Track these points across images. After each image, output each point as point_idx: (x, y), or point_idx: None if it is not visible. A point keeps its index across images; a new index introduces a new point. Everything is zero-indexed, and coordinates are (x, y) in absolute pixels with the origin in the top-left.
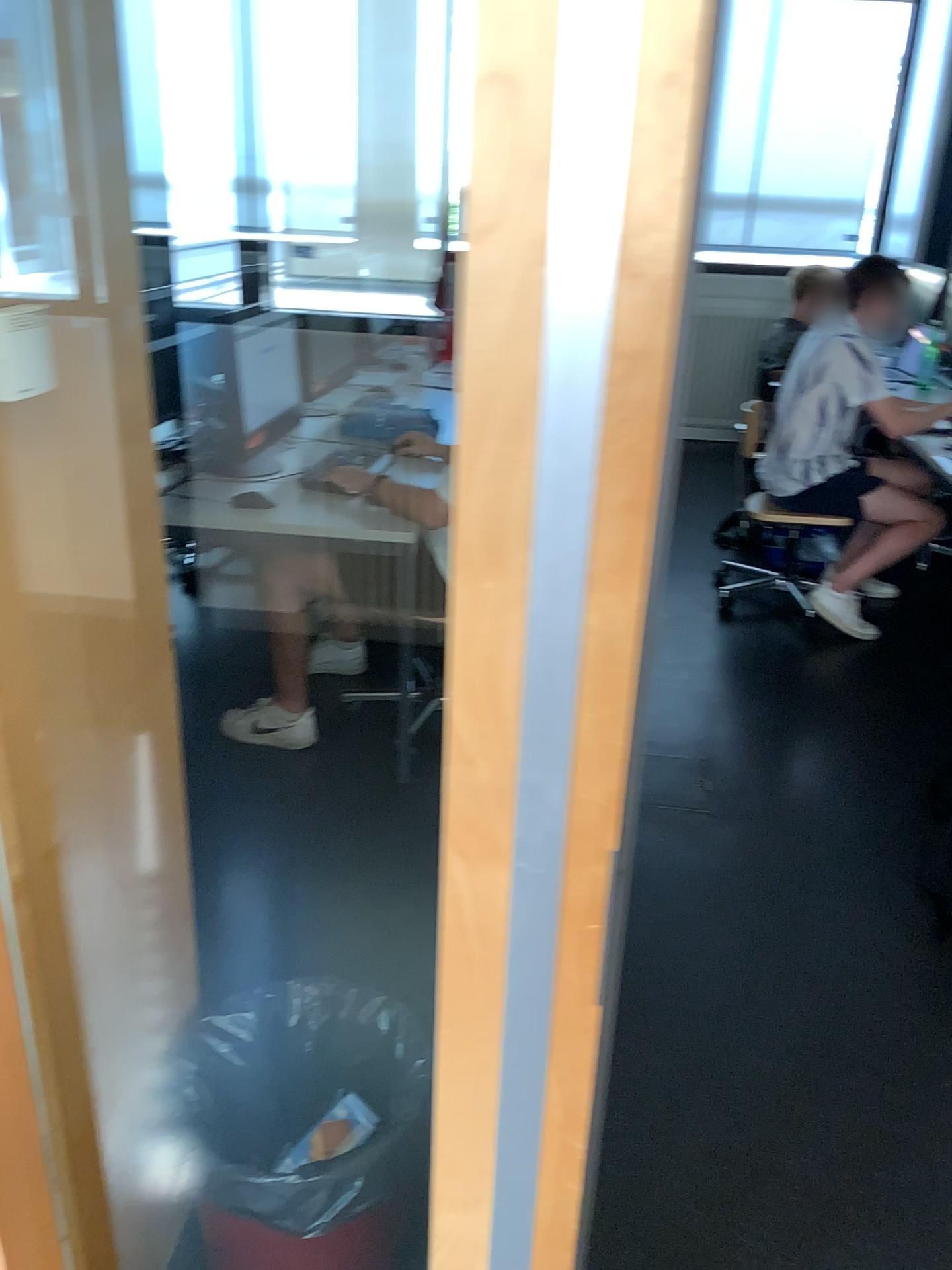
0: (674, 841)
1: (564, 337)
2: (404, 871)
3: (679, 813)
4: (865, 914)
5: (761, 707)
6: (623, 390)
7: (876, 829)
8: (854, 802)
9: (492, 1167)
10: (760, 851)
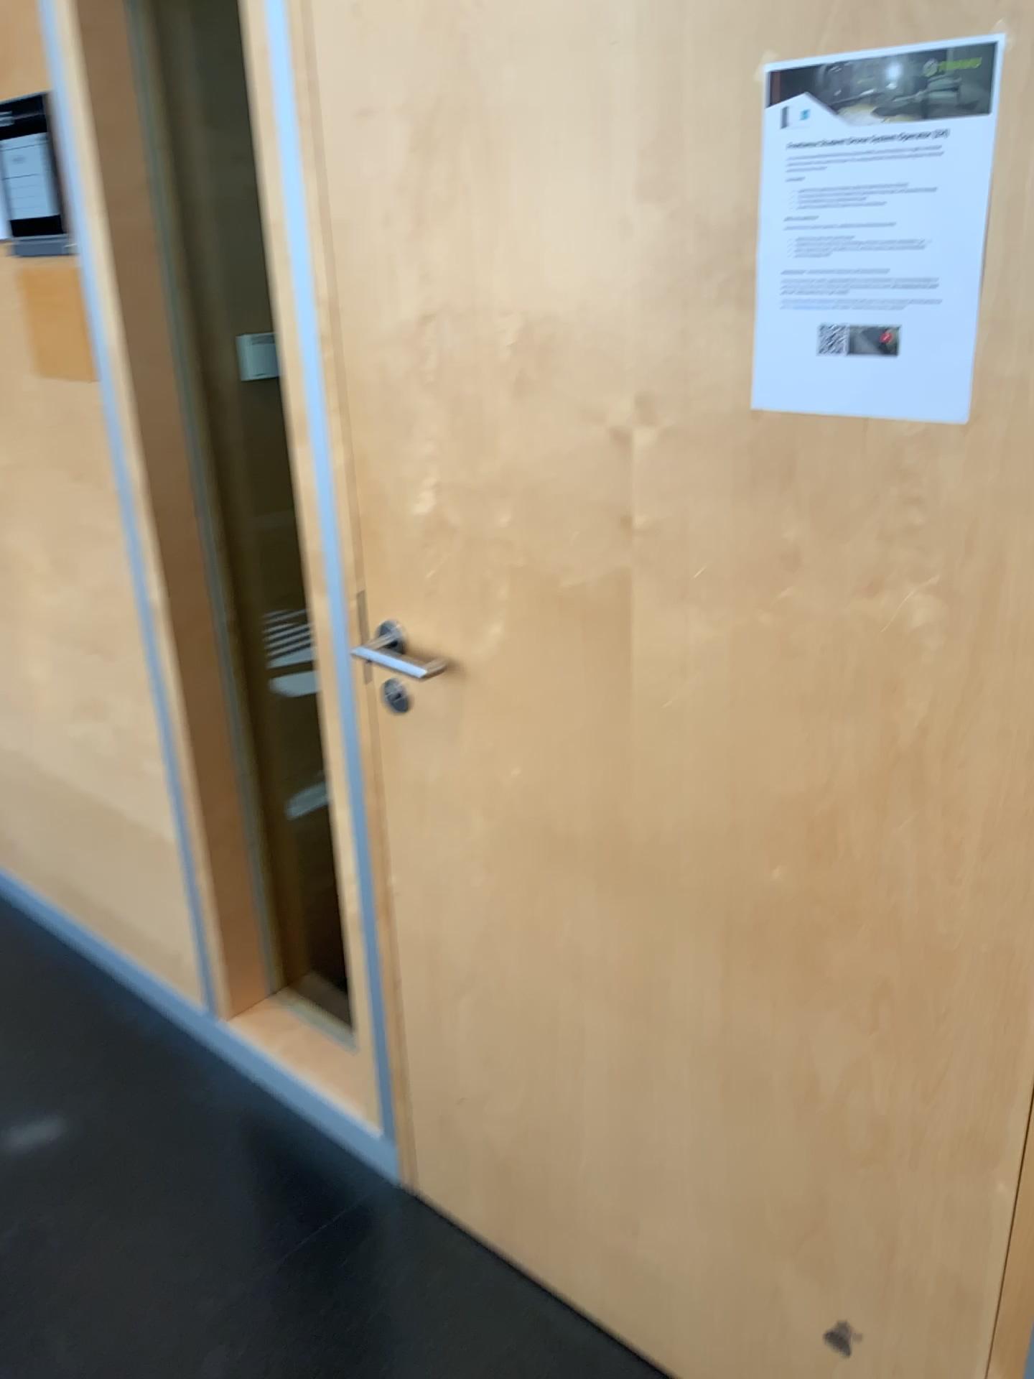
0: None
1: (315, 334)
2: None
3: None
4: None
5: None
6: (334, 358)
7: None
8: None
9: (352, 786)
10: None
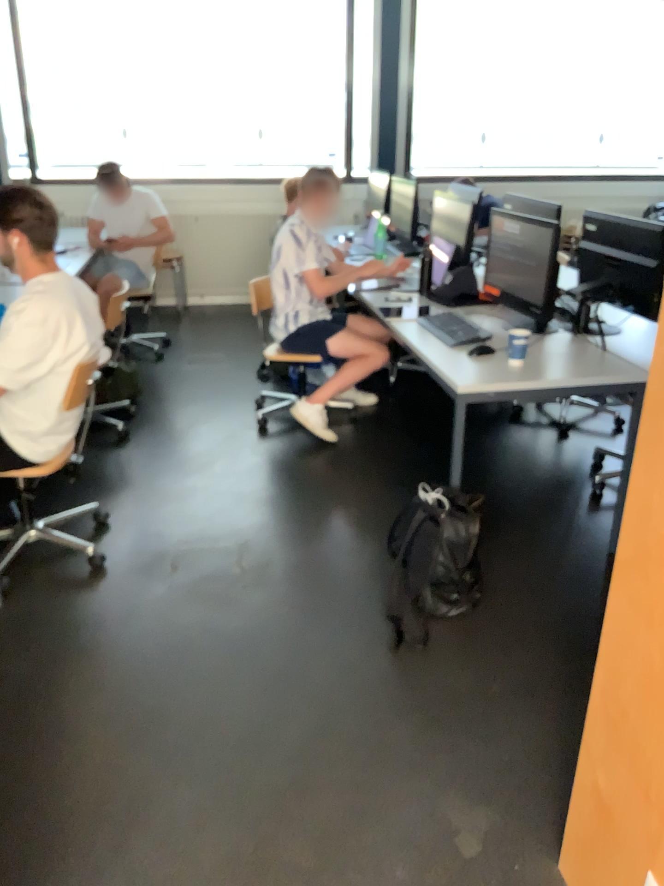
0: (219, 610)
1: None
2: (2, 679)
3: (223, 588)
4: (354, 639)
5: (285, 496)
6: None
7: (363, 573)
8: (348, 555)
9: None
10: (282, 606)
